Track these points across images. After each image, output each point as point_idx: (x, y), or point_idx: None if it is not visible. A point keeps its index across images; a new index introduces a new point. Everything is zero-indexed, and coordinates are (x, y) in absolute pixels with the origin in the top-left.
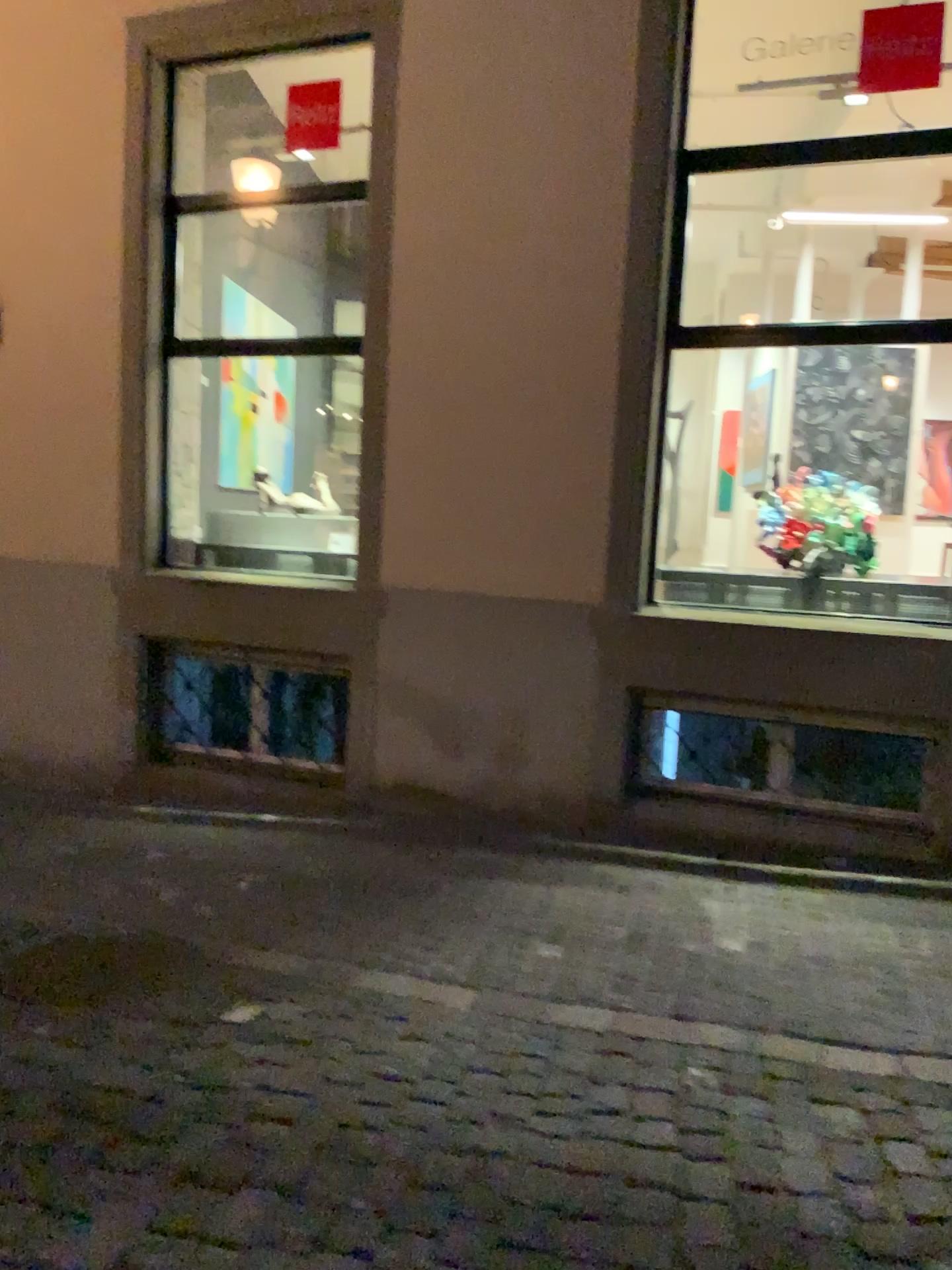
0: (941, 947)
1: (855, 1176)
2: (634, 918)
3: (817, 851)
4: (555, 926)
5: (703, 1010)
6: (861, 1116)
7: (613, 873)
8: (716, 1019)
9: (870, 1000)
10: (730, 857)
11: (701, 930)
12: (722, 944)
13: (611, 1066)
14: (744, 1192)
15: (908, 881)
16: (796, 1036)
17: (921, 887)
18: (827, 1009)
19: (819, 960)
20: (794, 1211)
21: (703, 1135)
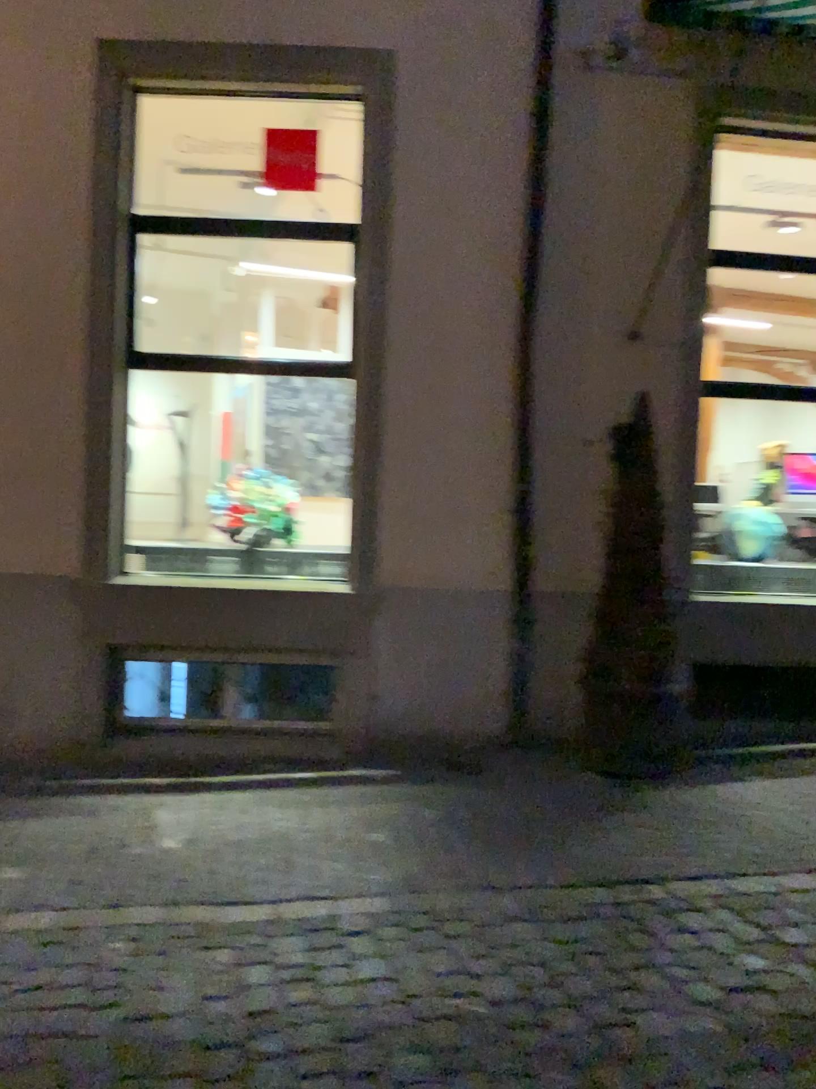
0: (325, 821)
1: (210, 993)
2: (91, 834)
3: (254, 762)
4: (20, 851)
5: (130, 897)
6: (229, 951)
7: (82, 801)
8: (139, 902)
9: (262, 867)
10: (186, 775)
11: (145, 835)
12: (159, 844)
13: (41, 954)
14: (122, 1024)
15: (316, 776)
16: (199, 904)
17: (324, 779)
18: (228, 879)
19: (232, 844)
20: (157, 1028)
21: (103, 990)
